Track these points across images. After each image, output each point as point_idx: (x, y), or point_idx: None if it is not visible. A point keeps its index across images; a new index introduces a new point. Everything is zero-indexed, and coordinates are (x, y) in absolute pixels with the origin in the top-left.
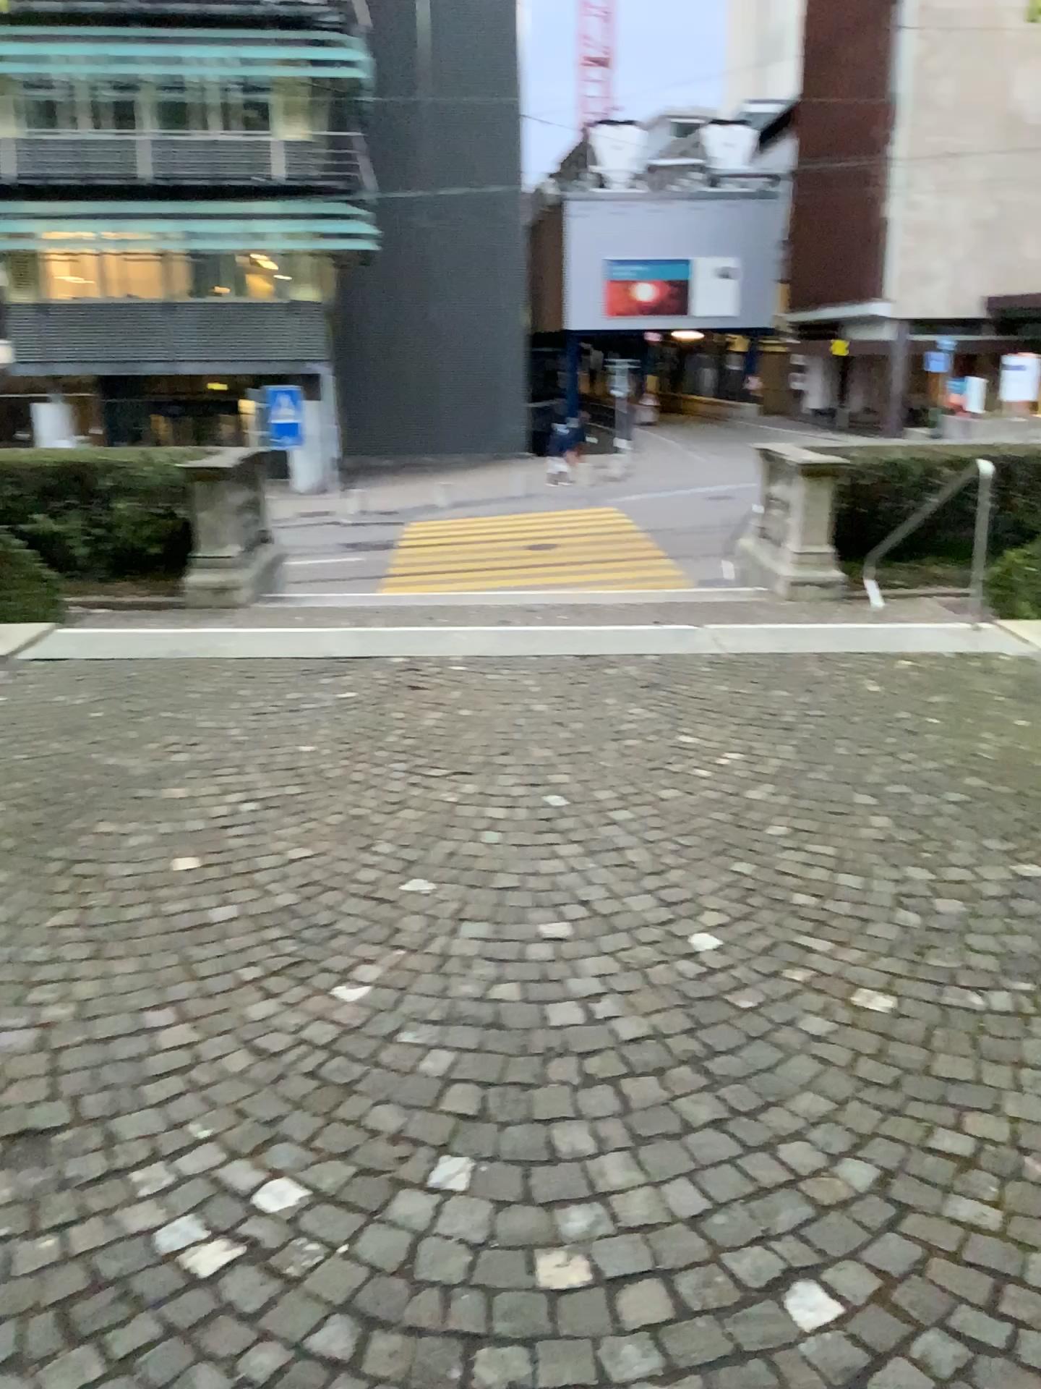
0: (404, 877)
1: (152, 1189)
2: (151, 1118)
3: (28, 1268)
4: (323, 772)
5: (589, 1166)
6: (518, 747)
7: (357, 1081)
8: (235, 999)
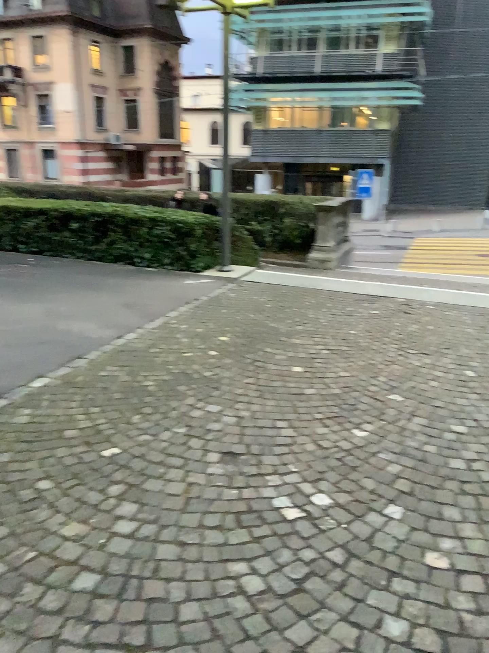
0: (390, 392)
1: (273, 484)
2: (275, 460)
3: (227, 498)
4: (360, 343)
5: (457, 526)
6: (454, 347)
7: (358, 467)
8: (312, 425)
